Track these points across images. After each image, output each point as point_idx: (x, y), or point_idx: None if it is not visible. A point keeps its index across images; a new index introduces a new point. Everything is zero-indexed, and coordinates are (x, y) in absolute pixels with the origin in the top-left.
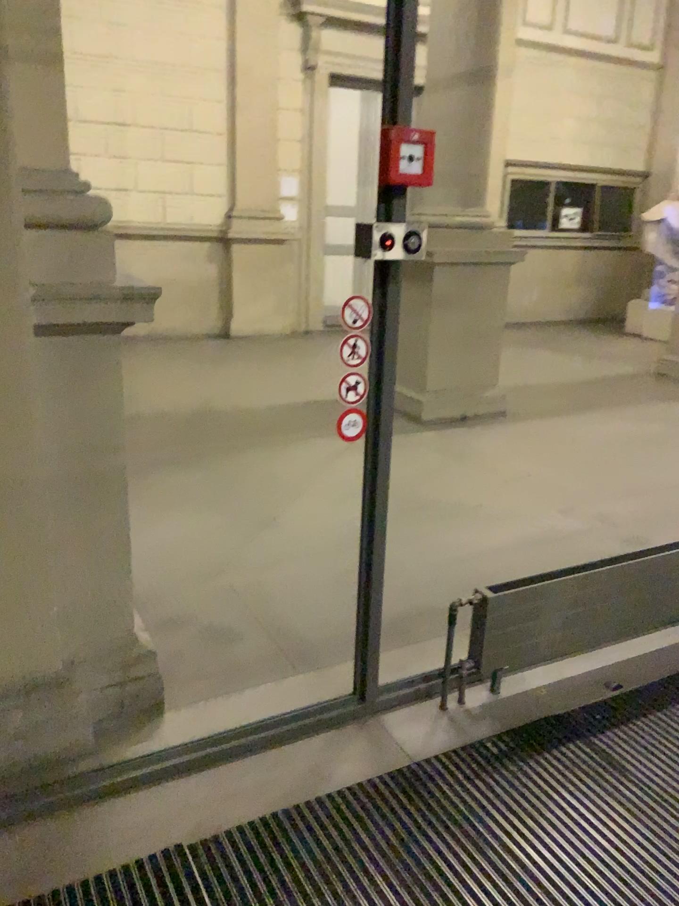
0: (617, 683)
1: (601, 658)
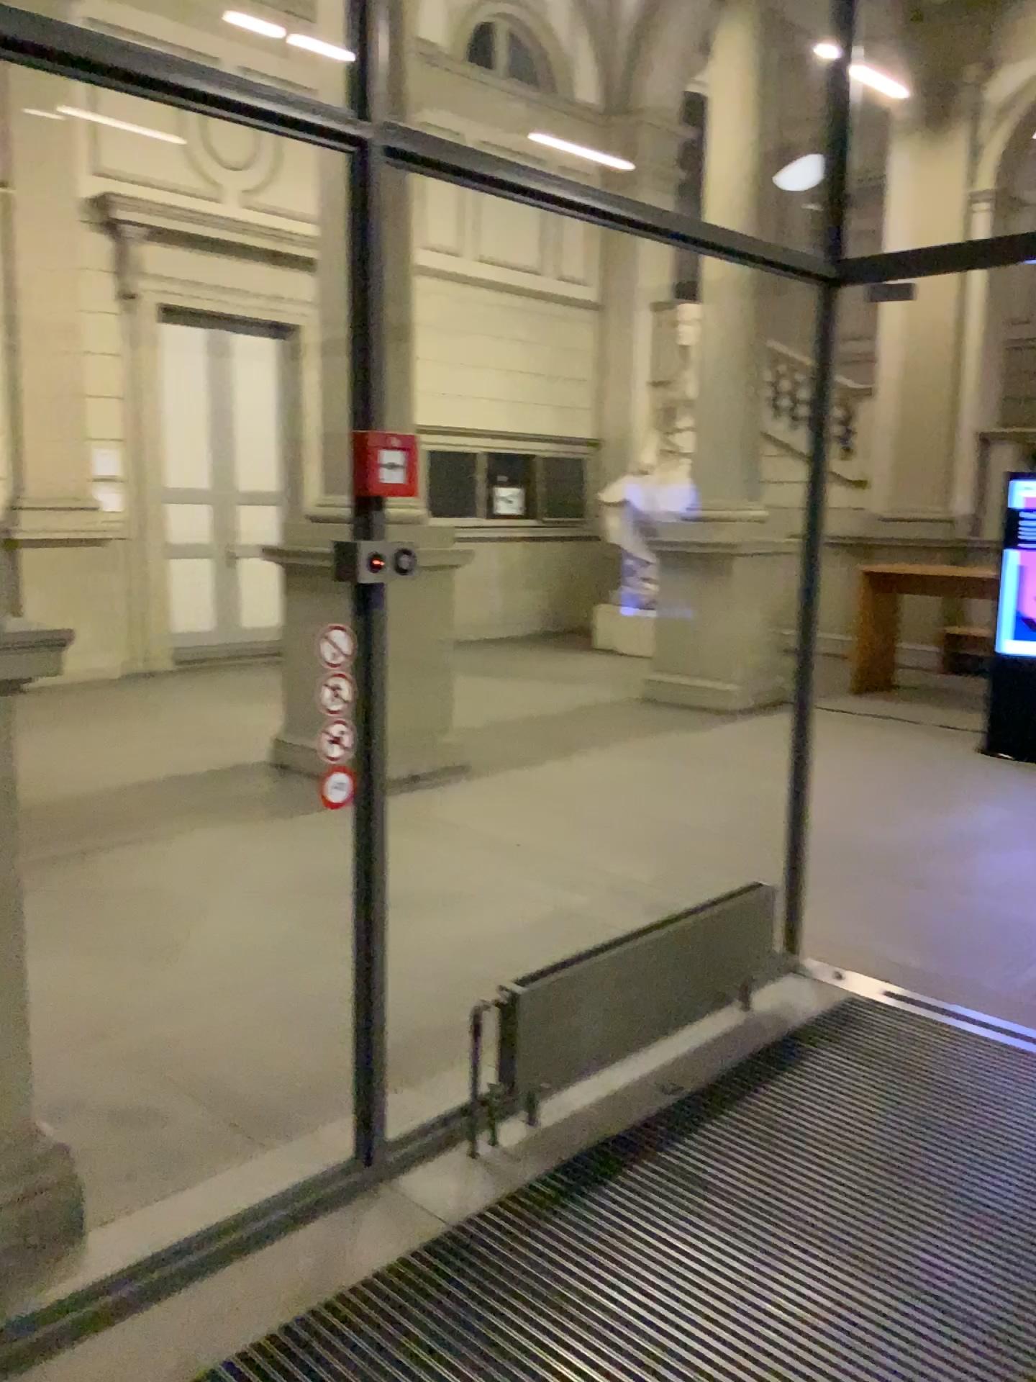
0: (680, 1085)
1: (656, 1059)
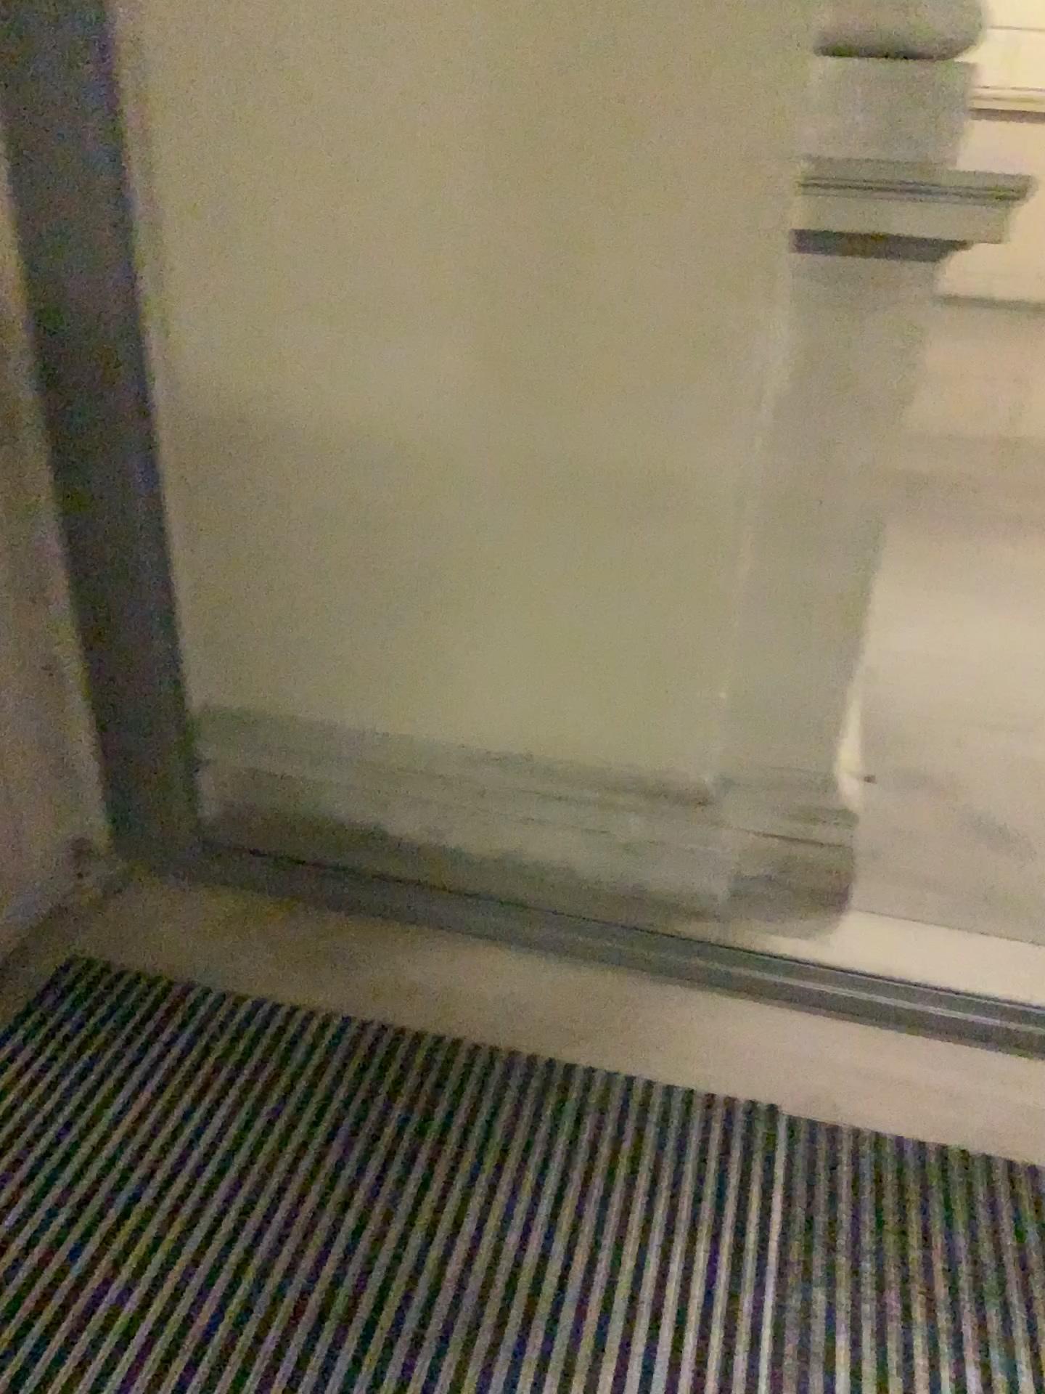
0: None
1: None
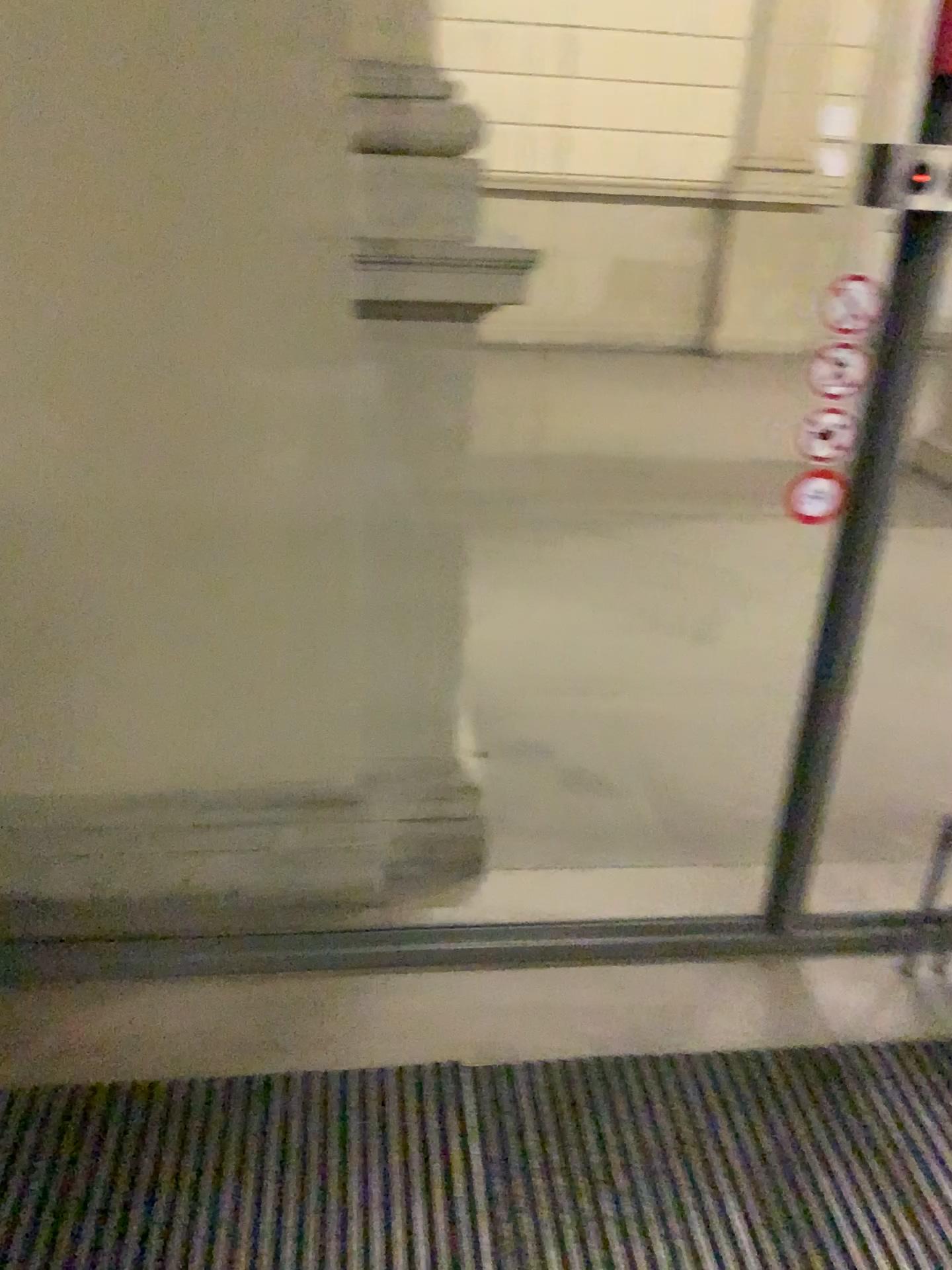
0: None
1: None
